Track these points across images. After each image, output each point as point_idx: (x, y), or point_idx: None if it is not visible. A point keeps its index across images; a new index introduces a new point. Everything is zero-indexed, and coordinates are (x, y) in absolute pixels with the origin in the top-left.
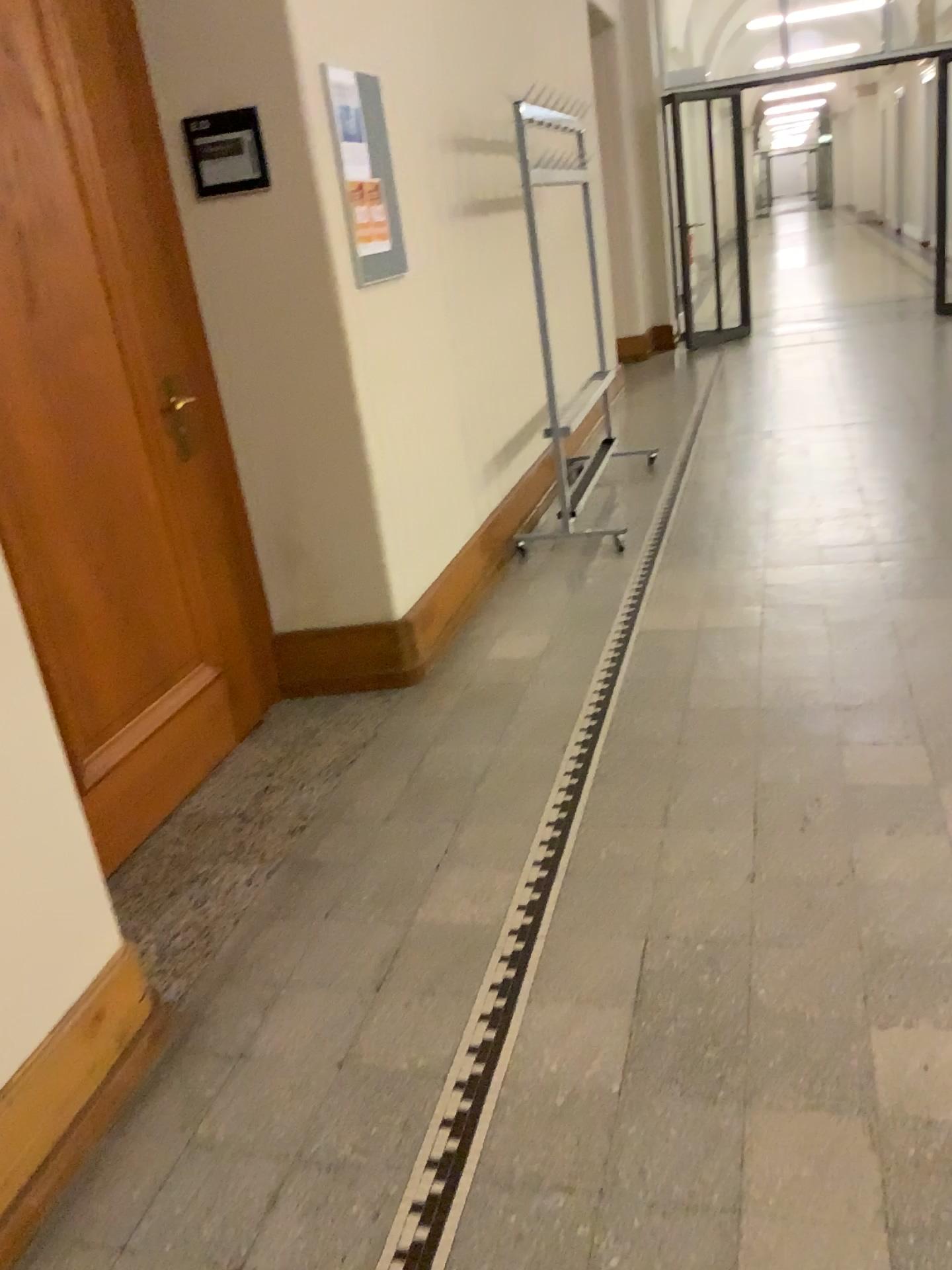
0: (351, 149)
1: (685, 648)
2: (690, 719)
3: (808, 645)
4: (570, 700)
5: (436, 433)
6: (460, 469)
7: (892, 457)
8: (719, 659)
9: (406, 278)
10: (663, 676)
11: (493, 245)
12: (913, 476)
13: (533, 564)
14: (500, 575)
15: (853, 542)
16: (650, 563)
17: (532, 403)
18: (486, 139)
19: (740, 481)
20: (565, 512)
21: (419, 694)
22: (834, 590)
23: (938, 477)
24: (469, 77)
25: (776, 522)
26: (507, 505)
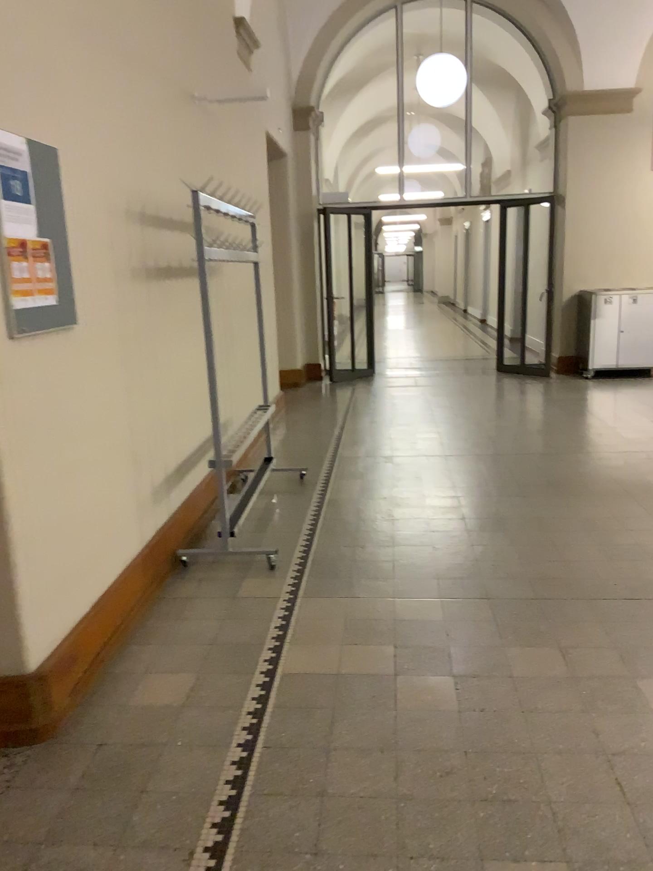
0: (15, 208)
1: (321, 700)
2: (324, 811)
3: (436, 704)
4: (202, 775)
5: (99, 470)
6: (123, 500)
7: (484, 491)
8: (353, 720)
9: (73, 330)
10: (298, 740)
11: (173, 303)
12: (503, 511)
13: (190, 580)
14: (158, 593)
15: (464, 576)
16: (293, 588)
17: (202, 431)
18: (173, 218)
19: (369, 505)
20: (223, 530)
21: (44, 756)
22: (453, 632)
23: (522, 513)
24: (159, 167)
25: (399, 550)
26: (170, 524)
